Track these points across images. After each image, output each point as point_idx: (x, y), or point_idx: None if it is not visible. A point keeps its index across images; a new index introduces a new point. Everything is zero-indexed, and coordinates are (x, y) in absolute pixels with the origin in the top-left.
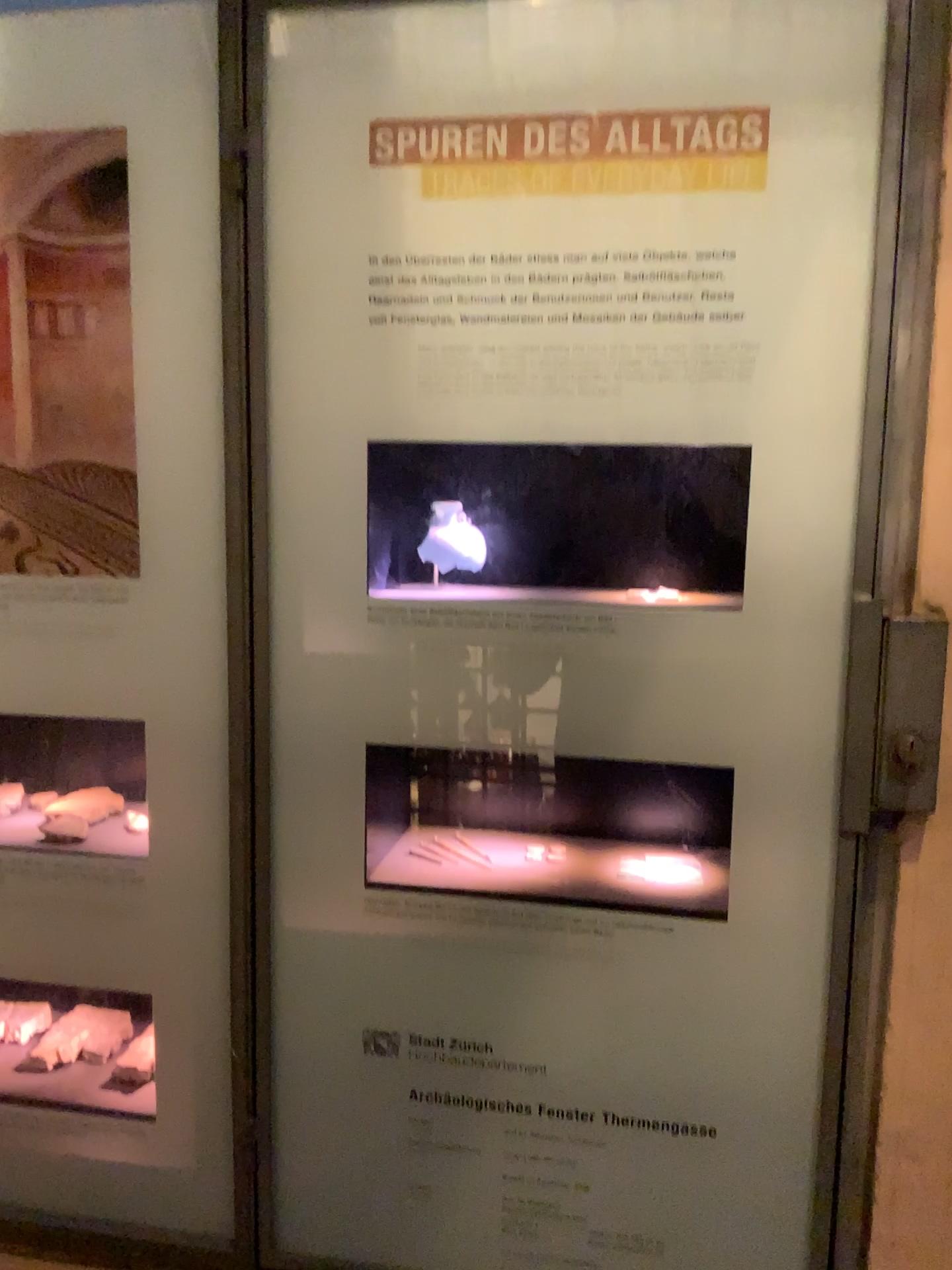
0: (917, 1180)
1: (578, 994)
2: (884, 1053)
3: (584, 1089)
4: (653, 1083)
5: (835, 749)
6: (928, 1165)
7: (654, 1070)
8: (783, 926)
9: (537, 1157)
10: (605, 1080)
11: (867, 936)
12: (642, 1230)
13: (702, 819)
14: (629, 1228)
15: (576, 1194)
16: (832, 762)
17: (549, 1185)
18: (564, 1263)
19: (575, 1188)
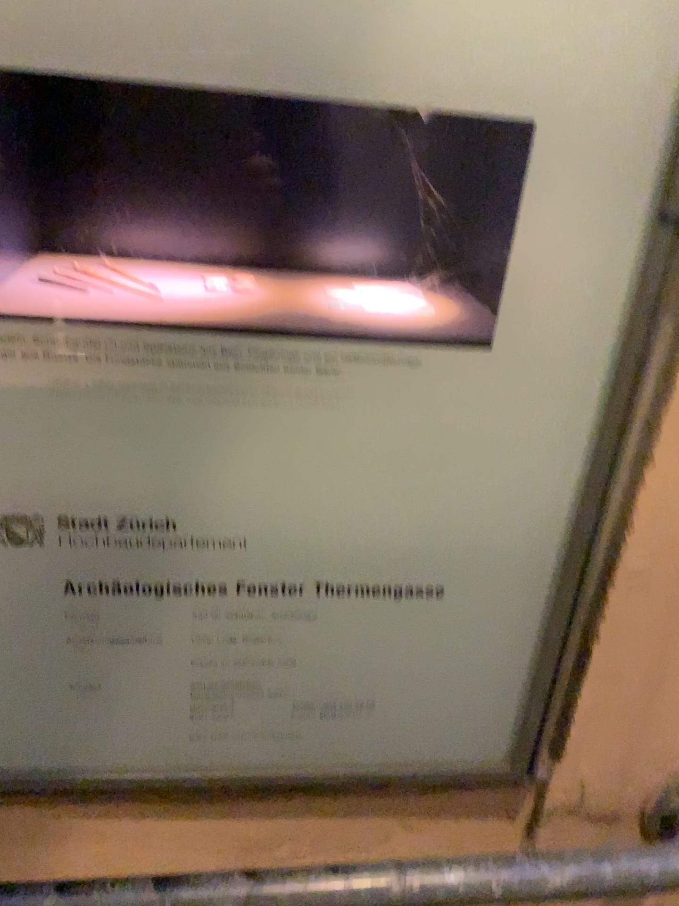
0: (640, 613)
1: (289, 451)
2: (637, 492)
3: (292, 561)
4: (376, 547)
5: (670, 98)
6: (656, 598)
7: (378, 532)
8: (556, 352)
9: (233, 638)
10: (319, 549)
11: (646, 361)
12: (351, 694)
13: (409, 244)
14: (337, 694)
15: (278, 669)
16: (659, 121)
17: (247, 664)
18: (262, 735)
19: (278, 664)
